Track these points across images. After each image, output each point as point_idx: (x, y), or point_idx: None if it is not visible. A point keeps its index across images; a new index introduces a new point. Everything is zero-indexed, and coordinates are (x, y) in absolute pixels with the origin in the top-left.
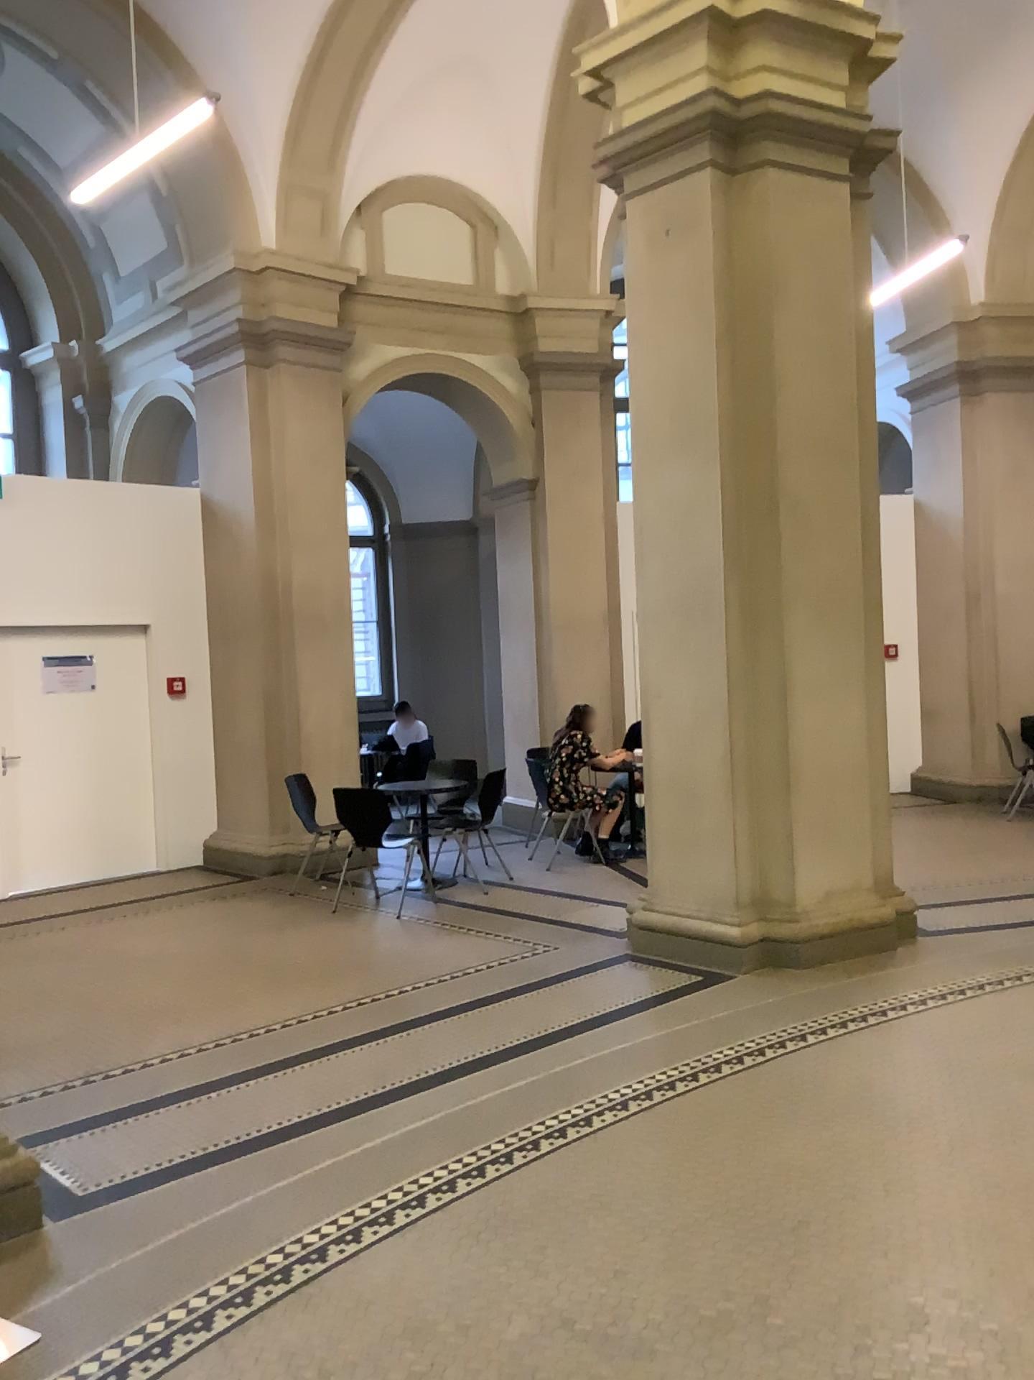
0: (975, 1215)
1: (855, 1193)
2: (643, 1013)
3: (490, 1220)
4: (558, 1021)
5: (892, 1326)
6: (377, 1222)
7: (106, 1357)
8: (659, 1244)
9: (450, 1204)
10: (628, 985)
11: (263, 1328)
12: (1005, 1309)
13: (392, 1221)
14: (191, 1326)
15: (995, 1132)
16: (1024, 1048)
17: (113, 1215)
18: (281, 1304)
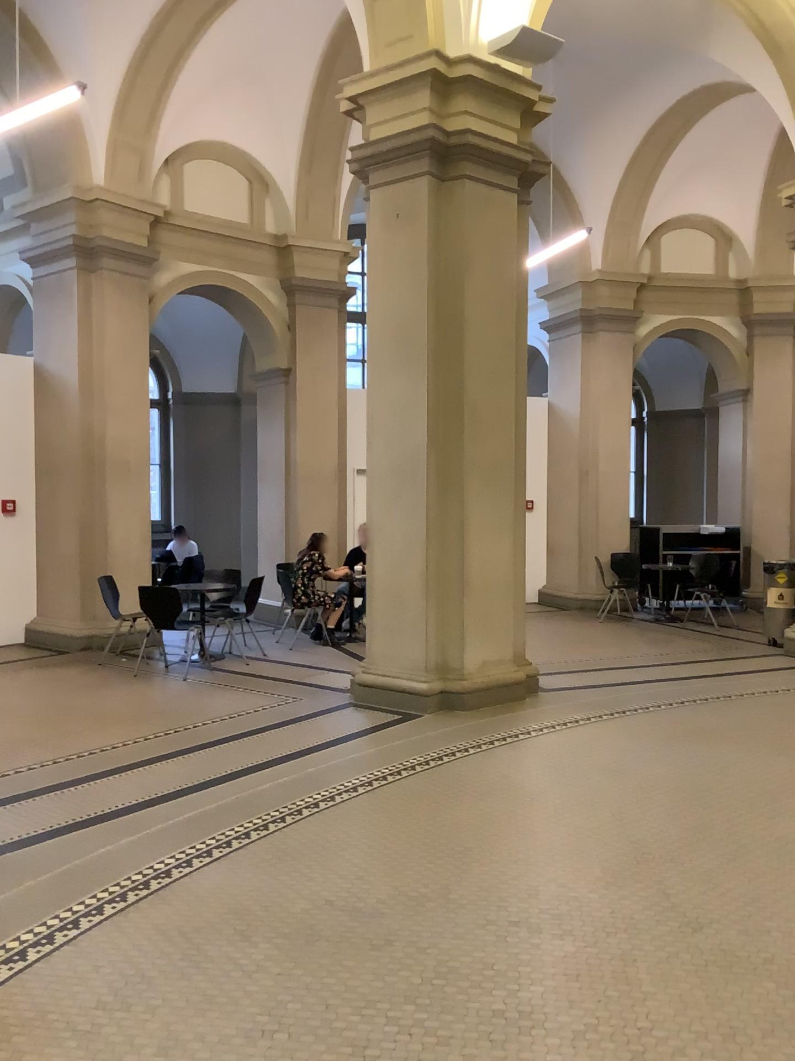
0: (567, 841)
1: (498, 832)
2: (363, 737)
3: (274, 853)
4: (307, 742)
5: (518, 895)
6: (201, 856)
7: (38, 930)
8: (382, 861)
9: (247, 845)
10: (352, 721)
11: (138, 912)
12: (581, 886)
13: (211, 855)
14: (90, 912)
15: (581, 799)
16: (602, 755)
17: (19, 857)
18: (147, 899)
